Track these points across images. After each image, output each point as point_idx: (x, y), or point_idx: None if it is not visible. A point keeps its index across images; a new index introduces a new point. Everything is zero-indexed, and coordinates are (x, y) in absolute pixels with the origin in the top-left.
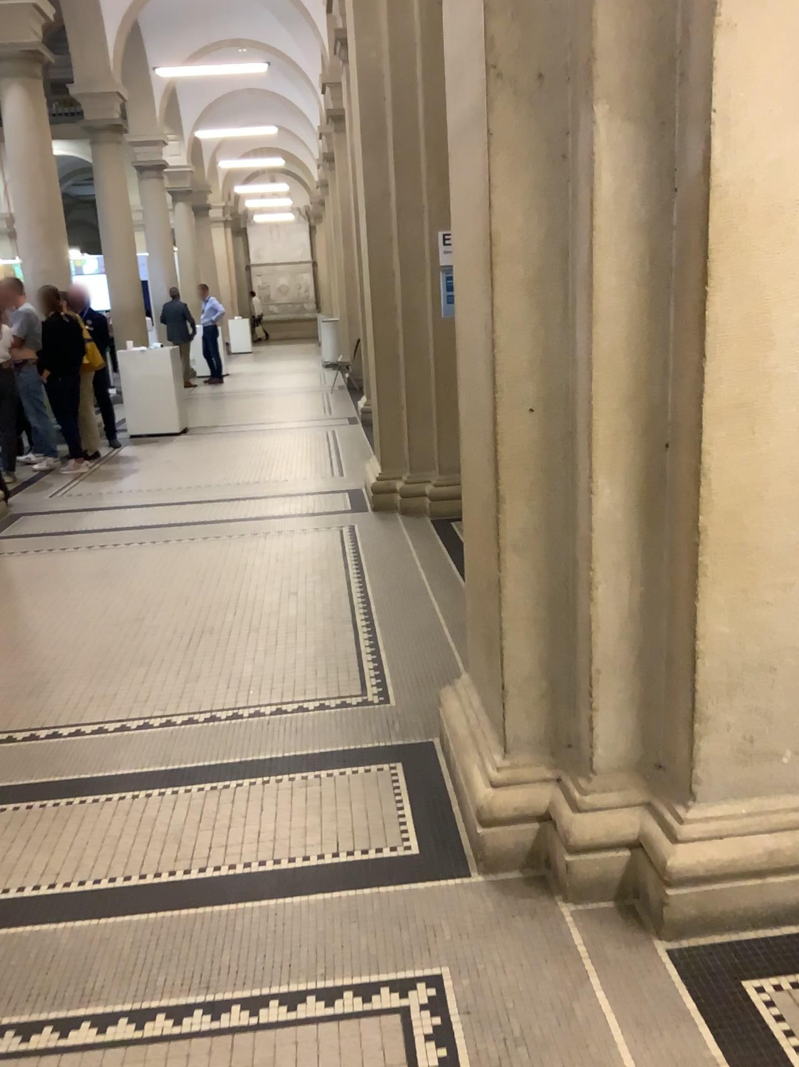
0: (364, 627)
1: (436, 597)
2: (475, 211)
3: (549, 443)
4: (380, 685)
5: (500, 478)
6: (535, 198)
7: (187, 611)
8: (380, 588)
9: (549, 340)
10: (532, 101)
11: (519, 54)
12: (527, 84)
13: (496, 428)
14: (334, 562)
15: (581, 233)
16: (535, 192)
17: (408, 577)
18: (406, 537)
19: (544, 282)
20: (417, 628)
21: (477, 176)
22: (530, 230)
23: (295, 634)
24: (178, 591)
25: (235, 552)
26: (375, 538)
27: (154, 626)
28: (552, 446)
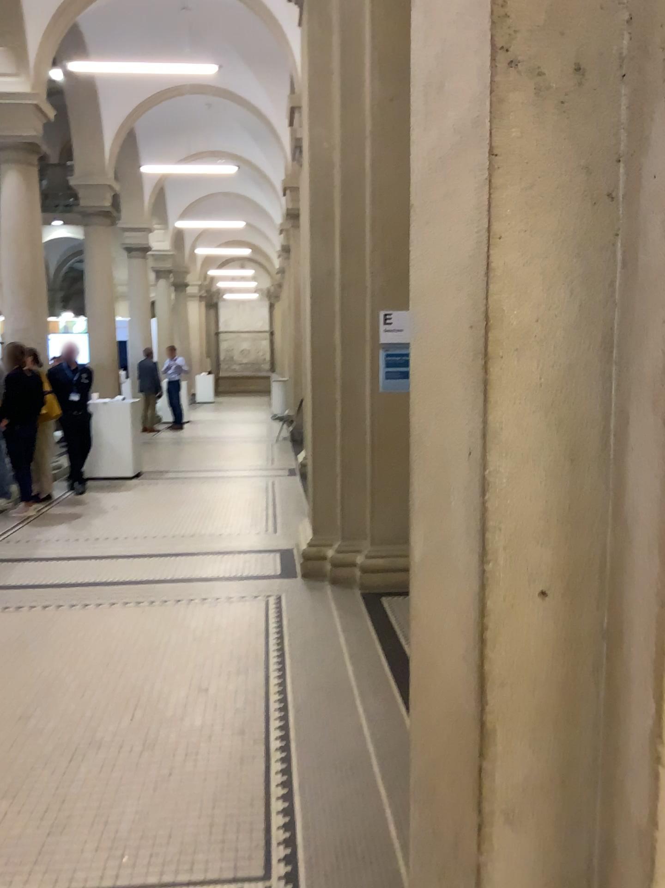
0: (278, 747)
1: (364, 705)
2: (459, 272)
3: (567, 641)
4: (290, 856)
5: (487, 698)
6: (560, 256)
7: (82, 705)
8: (301, 687)
9: (573, 479)
10: (564, 104)
11: (547, 28)
12: (556, 77)
13: (481, 613)
14: (255, 644)
15: (642, 314)
16: (561, 246)
17: (333, 672)
18: (334, 614)
19: (569, 387)
20: (340, 753)
21: (463, 220)
22: (552, 305)
23: (196, 754)
24: (79, 677)
25: (153, 624)
26: (302, 615)
27: (39, 728)
28: (572, 647)
